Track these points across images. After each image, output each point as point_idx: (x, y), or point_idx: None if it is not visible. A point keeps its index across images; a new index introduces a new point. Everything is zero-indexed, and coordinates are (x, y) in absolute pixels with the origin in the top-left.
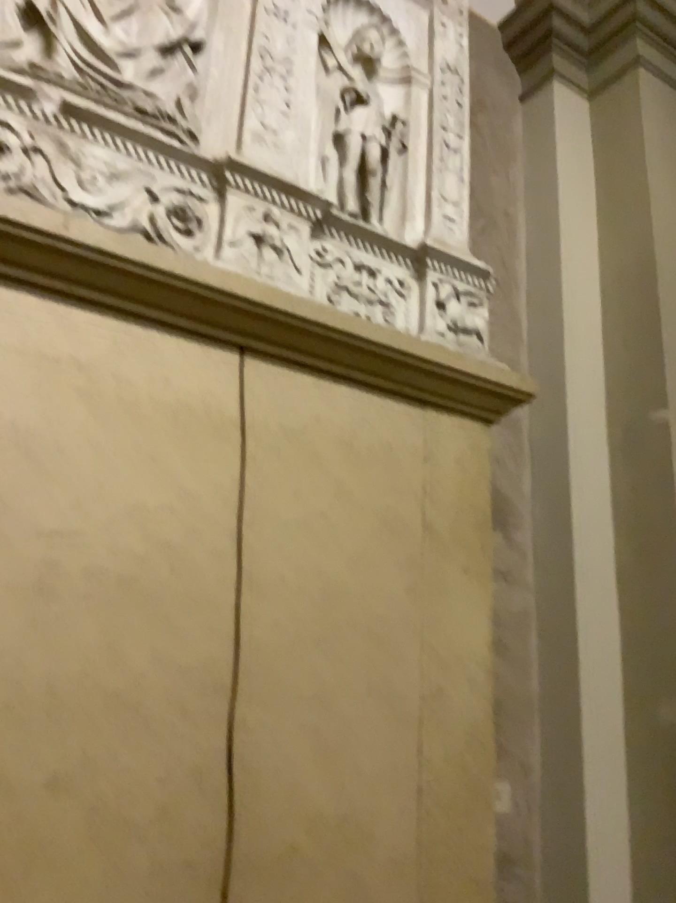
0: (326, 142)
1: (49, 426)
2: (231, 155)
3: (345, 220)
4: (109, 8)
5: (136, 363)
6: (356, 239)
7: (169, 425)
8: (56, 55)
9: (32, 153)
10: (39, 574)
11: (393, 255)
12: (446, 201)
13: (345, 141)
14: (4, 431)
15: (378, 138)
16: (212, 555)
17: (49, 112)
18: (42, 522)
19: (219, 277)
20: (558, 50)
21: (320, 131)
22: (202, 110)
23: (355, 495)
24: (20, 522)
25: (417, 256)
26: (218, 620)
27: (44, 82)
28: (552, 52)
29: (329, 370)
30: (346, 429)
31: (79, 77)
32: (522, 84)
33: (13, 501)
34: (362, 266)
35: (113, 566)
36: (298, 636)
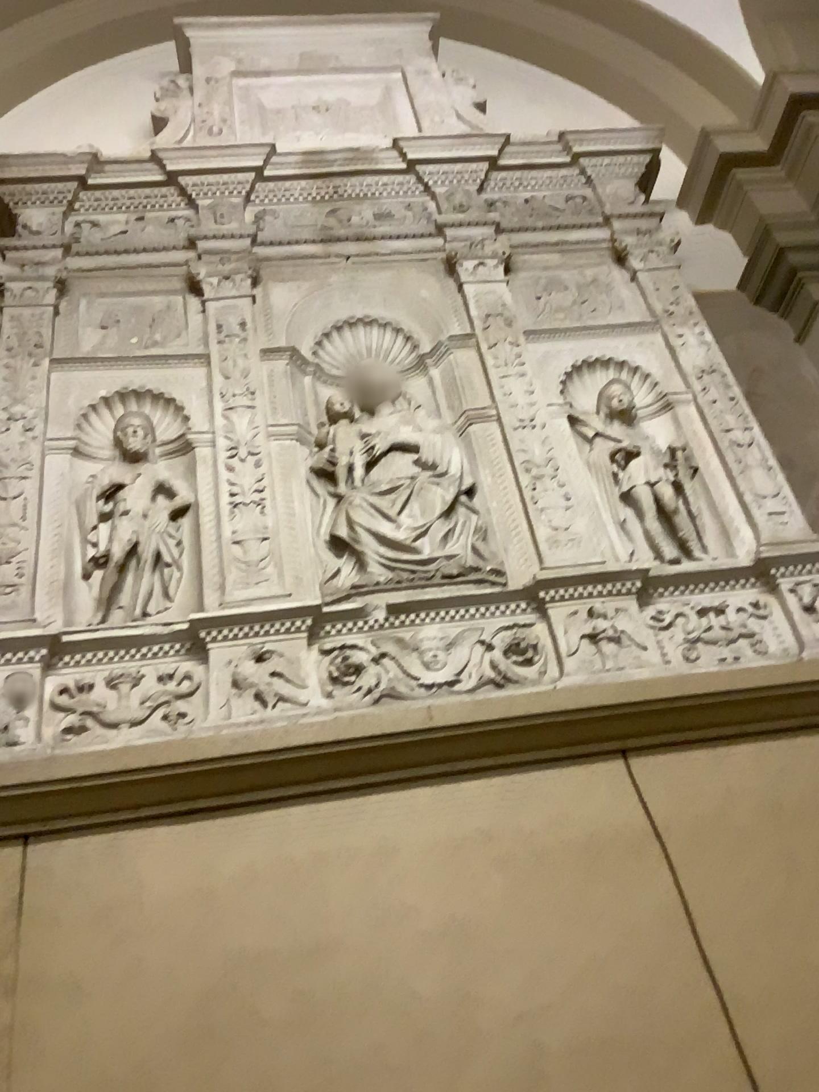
0: (618, 505)
1: (483, 905)
2: (538, 571)
3: (668, 573)
4: (393, 504)
5: (534, 810)
6: (688, 587)
7: (587, 859)
8: (369, 567)
9: (381, 659)
10: (528, 1059)
11: (732, 583)
12: (764, 496)
13: (635, 494)
14: (448, 923)
15: (666, 474)
16: (684, 982)
17: (381, 618)
18: (511, 1003)
19: (573, 698)
20: (812, 278)
21: (608, 498)
22: (498, 543)
23: (810, 859)
24: (493, 1009)
25: (758, 571)
26: (720, 1055)
27: (369, 595)
28: (806, 282)
29: (719, 734)
30: (766, 788)
31: (393, 575)
32: (792, 326)
33: (479, 991)
34: (706, 609)
35: (592, 1027)
36: (818, 1049)
